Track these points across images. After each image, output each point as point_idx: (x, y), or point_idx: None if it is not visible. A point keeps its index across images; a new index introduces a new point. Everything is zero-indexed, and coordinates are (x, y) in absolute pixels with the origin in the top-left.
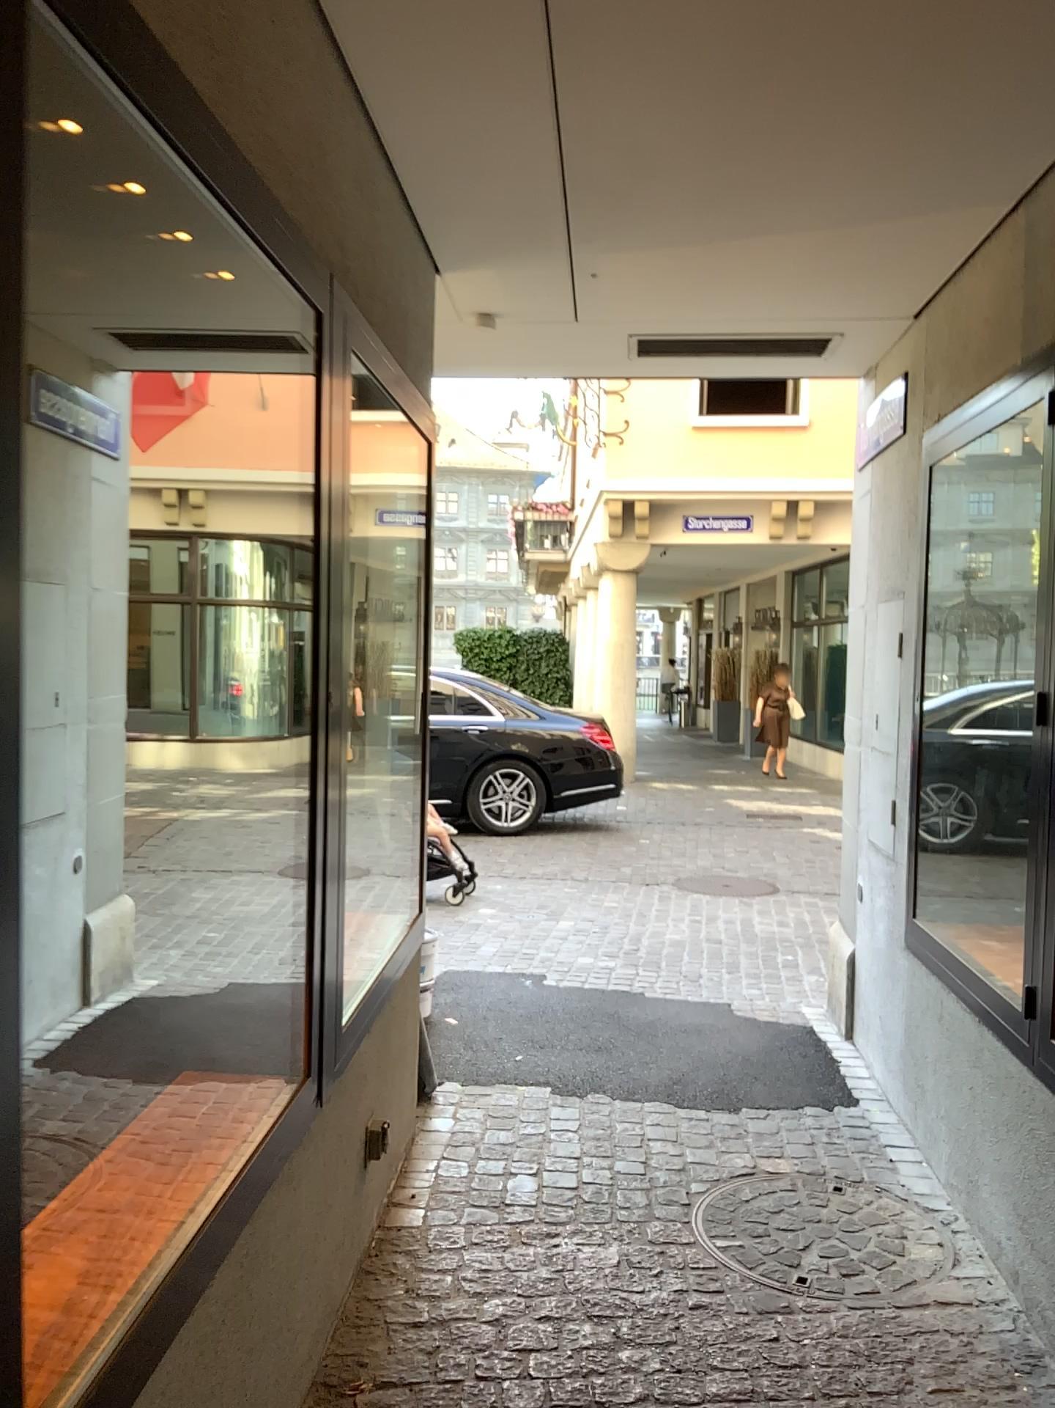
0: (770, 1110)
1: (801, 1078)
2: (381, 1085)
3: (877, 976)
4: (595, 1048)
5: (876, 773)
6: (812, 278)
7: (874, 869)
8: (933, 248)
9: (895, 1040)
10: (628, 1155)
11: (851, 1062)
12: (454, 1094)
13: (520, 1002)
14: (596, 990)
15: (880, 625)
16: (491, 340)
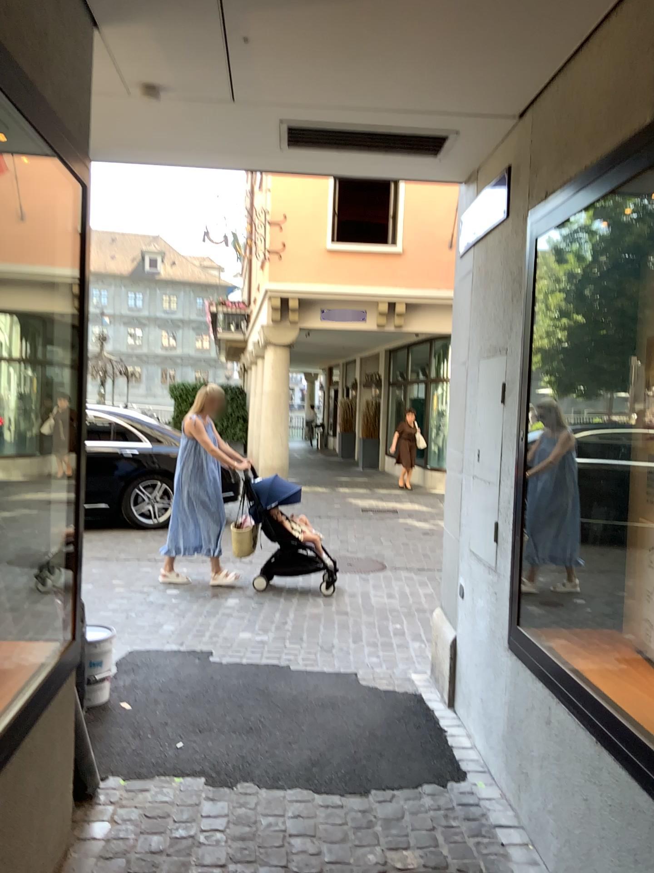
0: (395, 791)
1: (419, 754)
2: (4, 845)
3: (480, 665)
4: (246, 730)
5: (479, 496)
6: (447, 49)
7: (478, 576)
8: (562, 17)
9: (500, 726)
10: (270, 863)
11: (457, 734)
12: (112, 795)
13: (186, 684)
14: (250, 669)
15: (482, 375)
16: (157, 111)
